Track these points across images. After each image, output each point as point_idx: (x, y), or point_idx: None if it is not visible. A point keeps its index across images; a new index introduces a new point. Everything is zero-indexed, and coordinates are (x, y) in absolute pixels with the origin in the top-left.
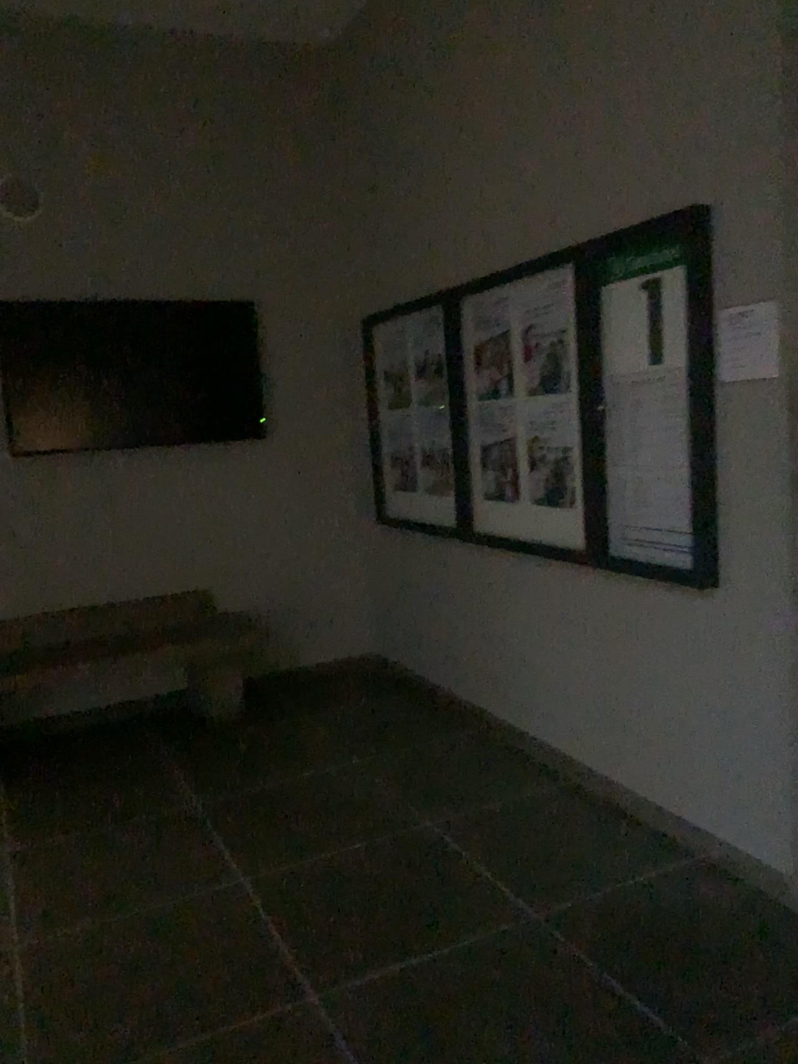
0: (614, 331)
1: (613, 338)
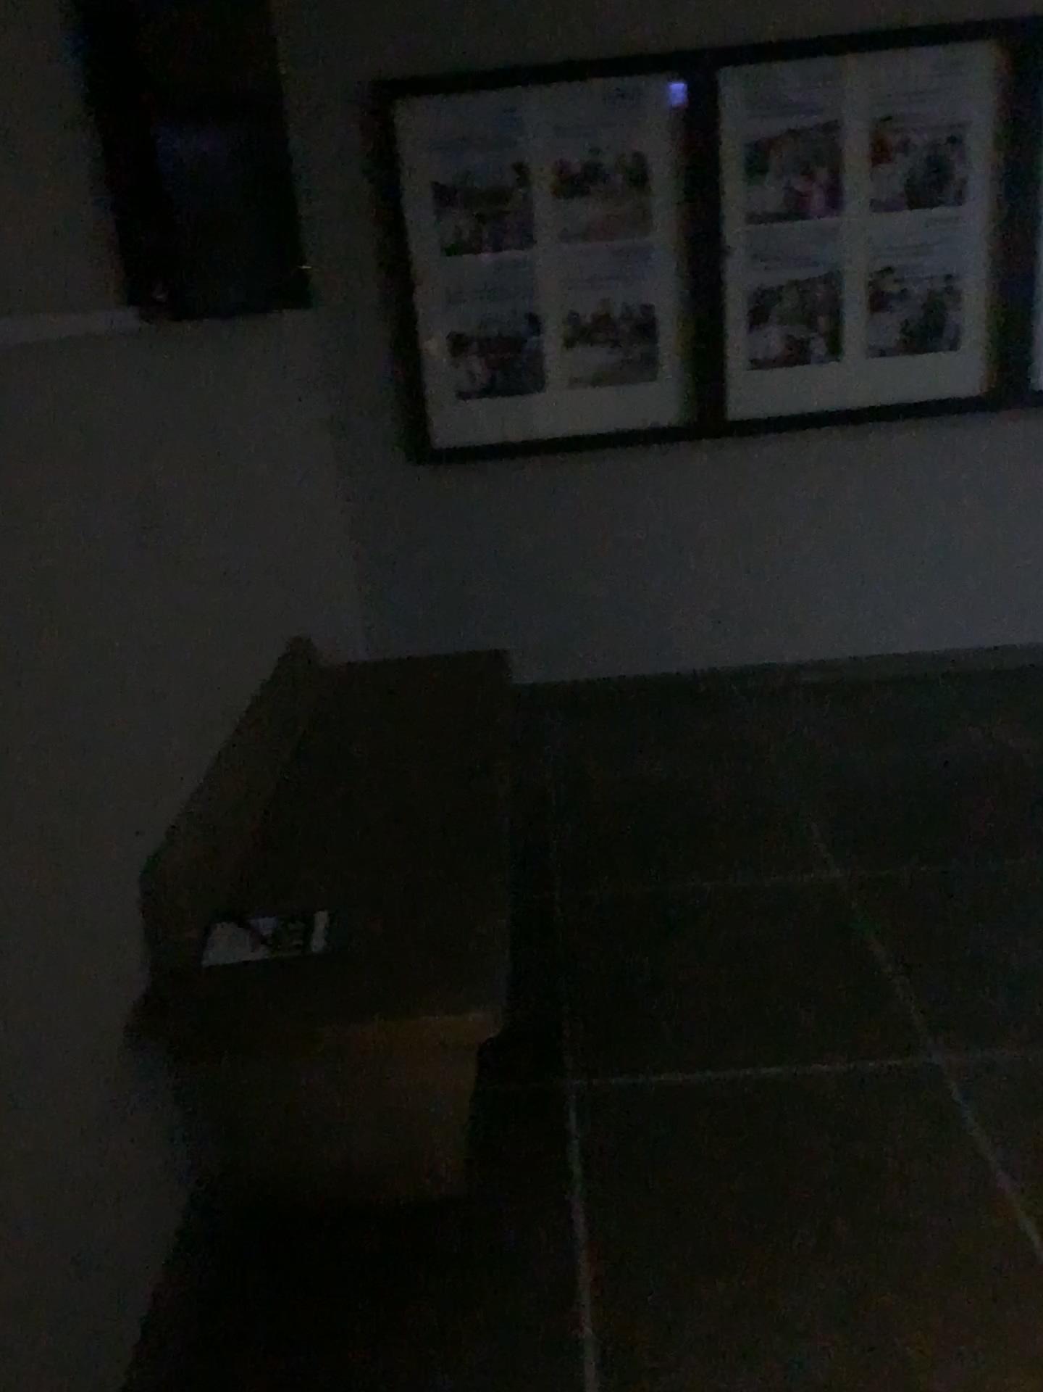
0: None
1: None
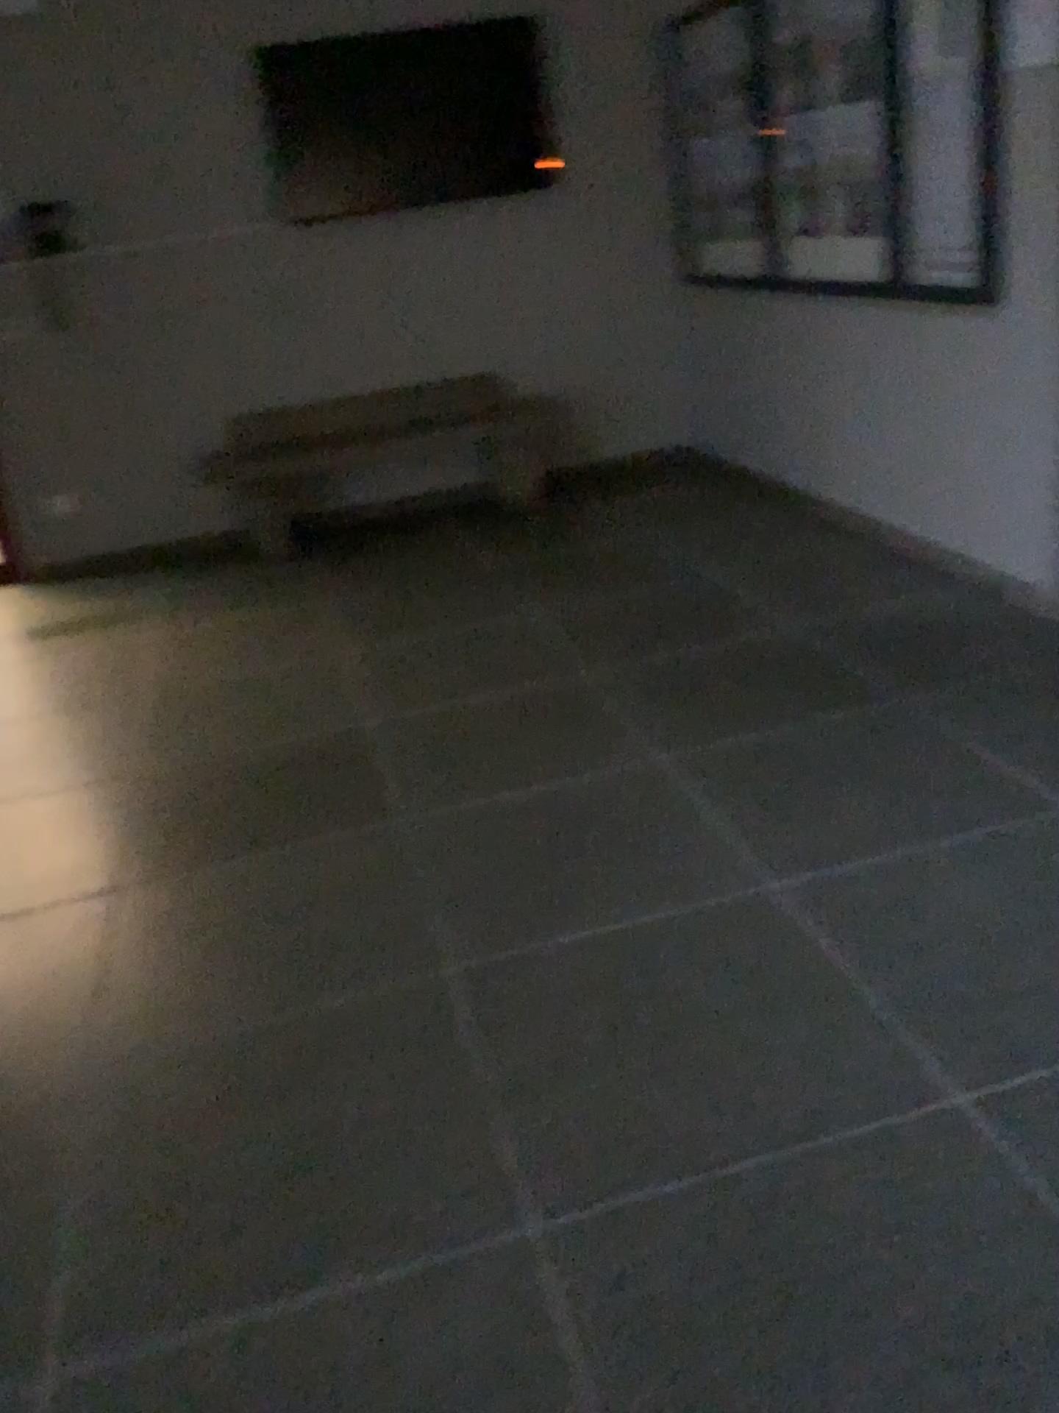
0: (922, 18)
1: (920, 26)
